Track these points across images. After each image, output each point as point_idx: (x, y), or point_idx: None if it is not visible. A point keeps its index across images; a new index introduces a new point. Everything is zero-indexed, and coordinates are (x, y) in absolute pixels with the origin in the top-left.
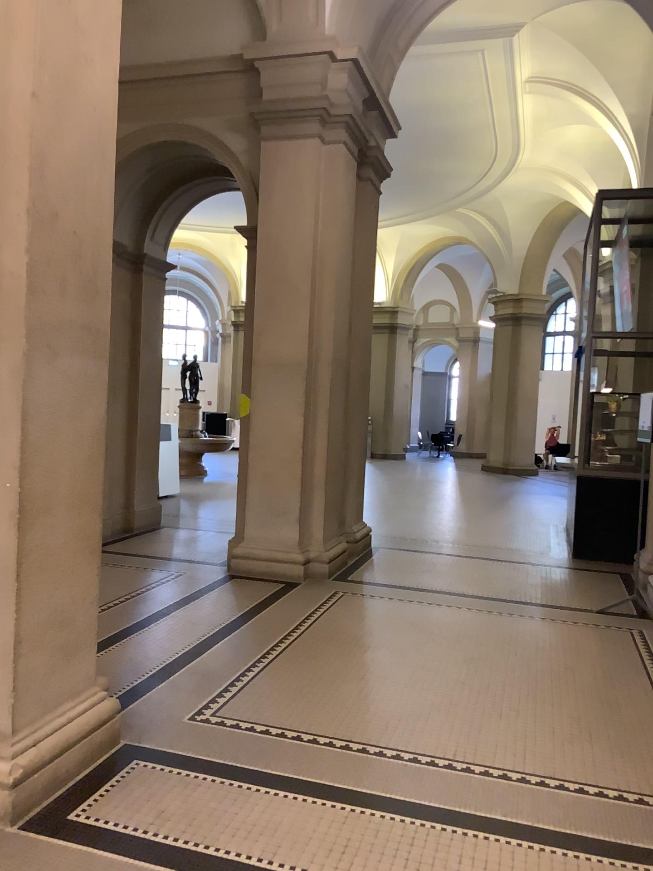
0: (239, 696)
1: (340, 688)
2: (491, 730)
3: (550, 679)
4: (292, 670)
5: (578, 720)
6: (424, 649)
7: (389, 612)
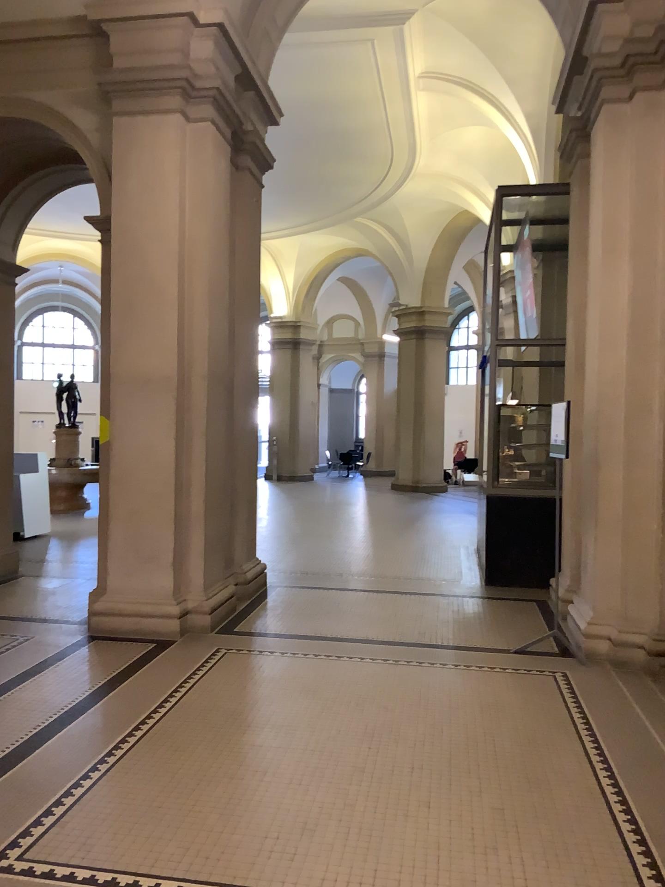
0: (62, 822)
1: (202, 794)
2: (394, 842)
3: (466, 752)
4: (143, 771)
5: (501, 812)
6: (316, 721)
7: (277, 674)
